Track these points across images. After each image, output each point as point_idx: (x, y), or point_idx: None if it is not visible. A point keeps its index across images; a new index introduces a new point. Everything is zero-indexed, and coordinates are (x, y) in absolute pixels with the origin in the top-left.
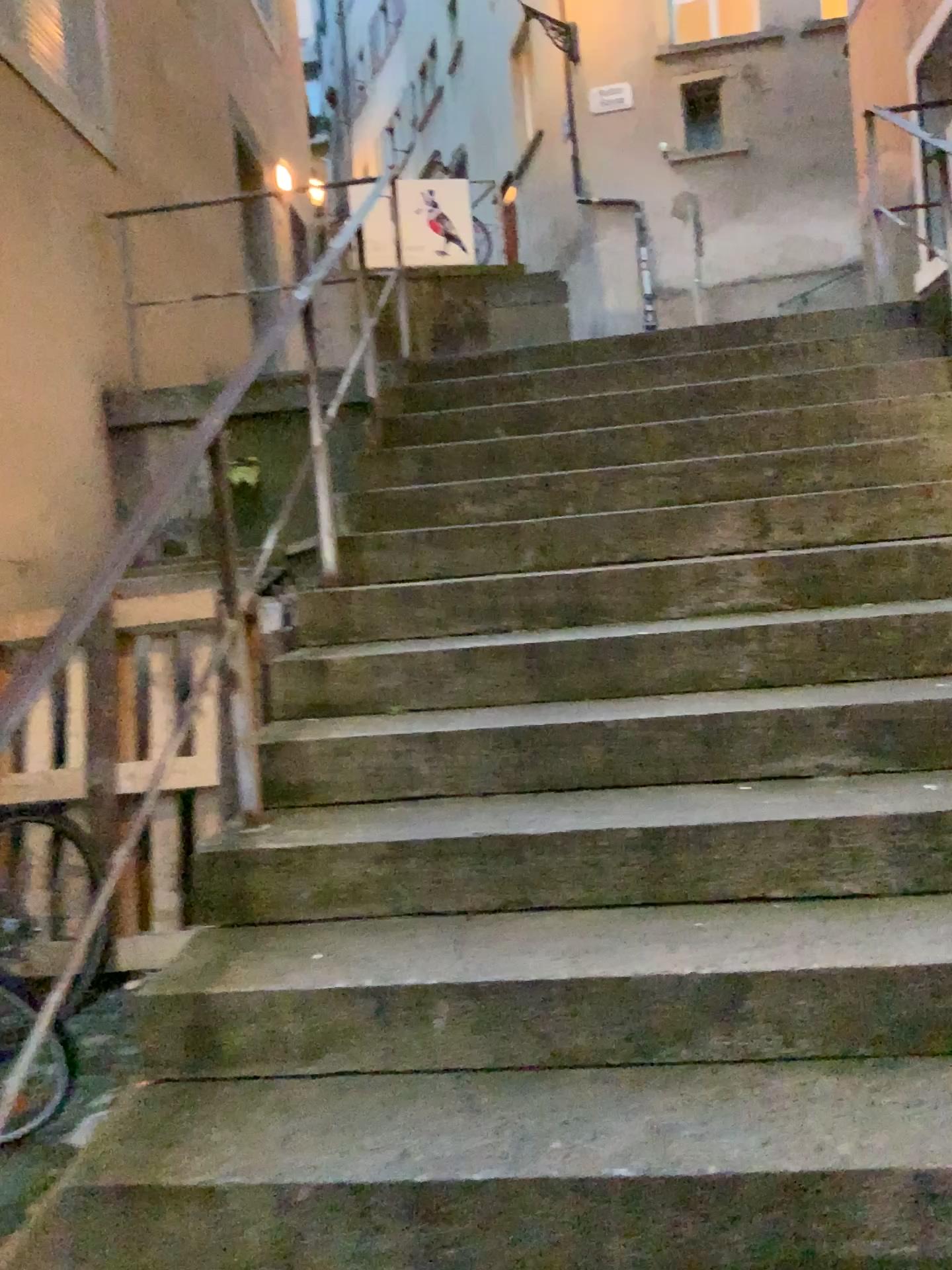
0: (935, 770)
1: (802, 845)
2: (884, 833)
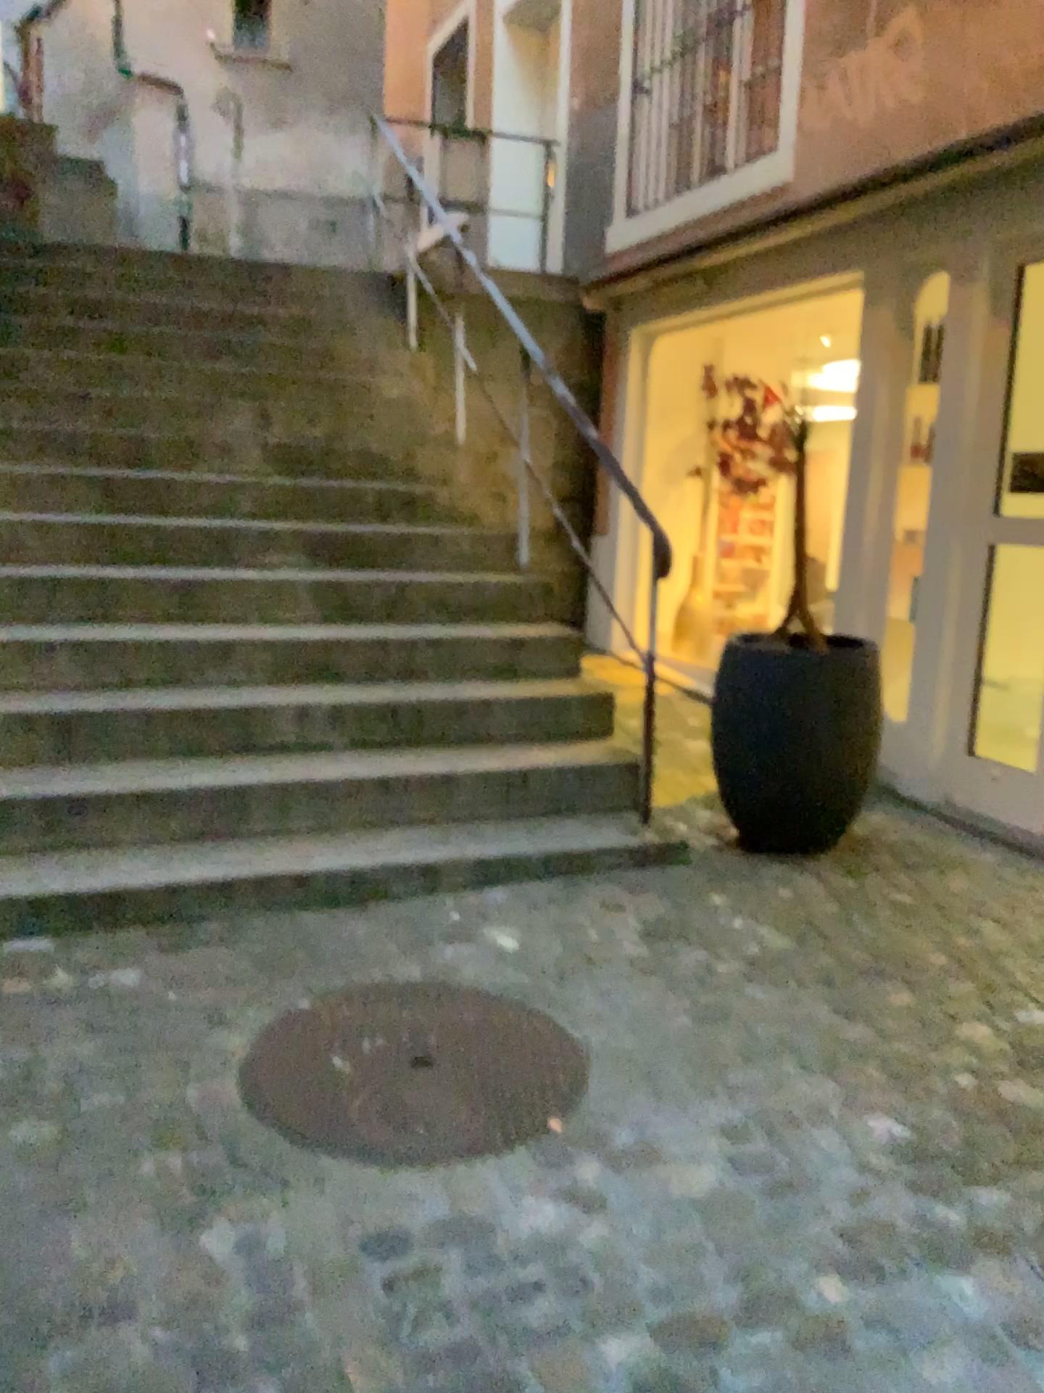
0: (344, 564)
1: (268, 593)
2: (312, 590)
